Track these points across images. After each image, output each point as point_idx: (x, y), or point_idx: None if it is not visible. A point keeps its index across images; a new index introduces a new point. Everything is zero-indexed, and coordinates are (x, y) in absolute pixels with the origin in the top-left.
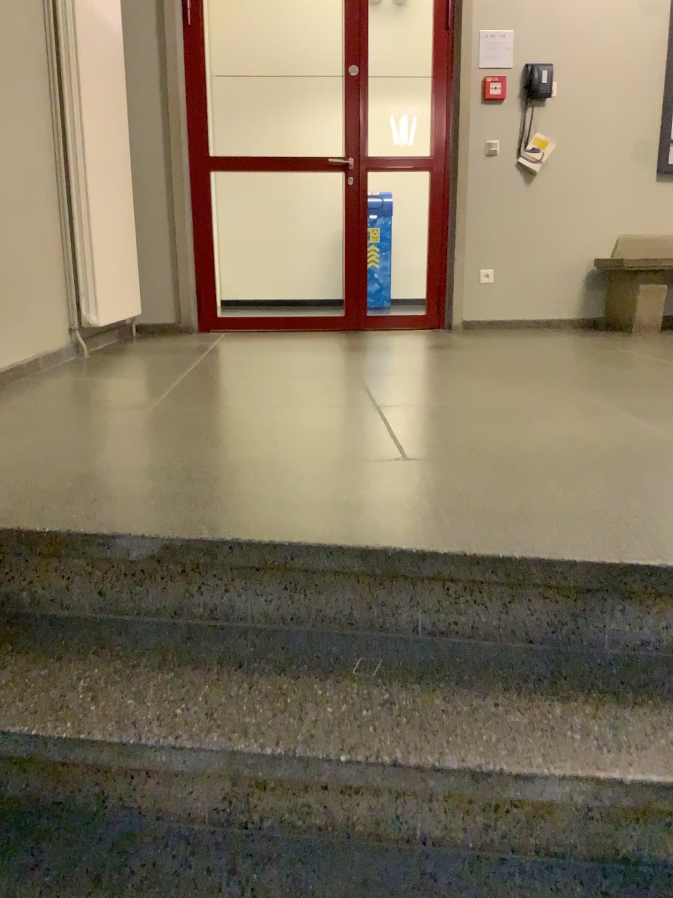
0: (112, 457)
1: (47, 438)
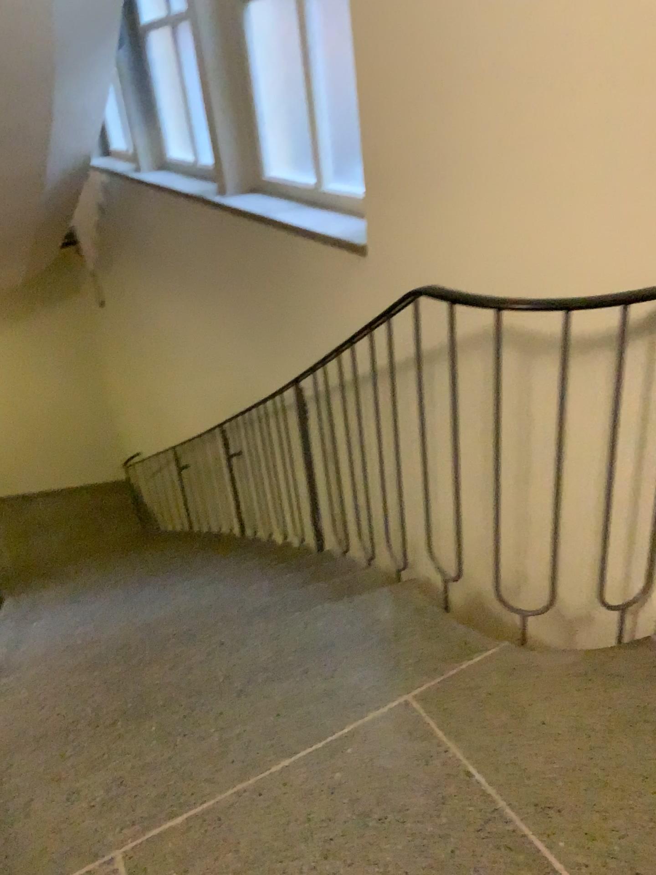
0: (419, 715)
1: (553, 733)
